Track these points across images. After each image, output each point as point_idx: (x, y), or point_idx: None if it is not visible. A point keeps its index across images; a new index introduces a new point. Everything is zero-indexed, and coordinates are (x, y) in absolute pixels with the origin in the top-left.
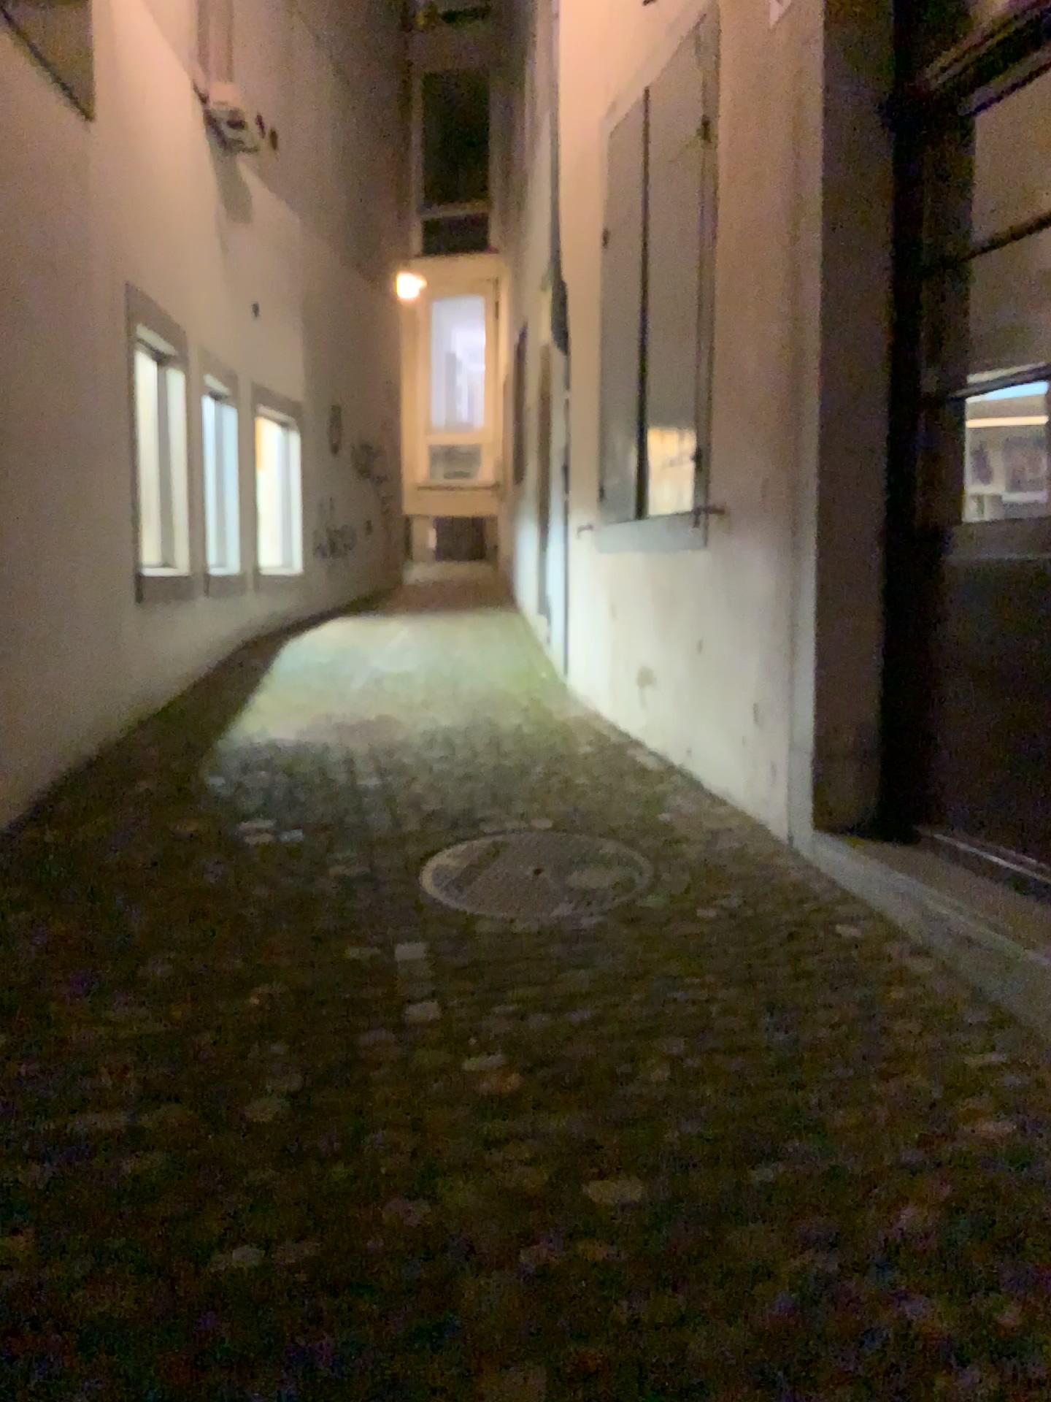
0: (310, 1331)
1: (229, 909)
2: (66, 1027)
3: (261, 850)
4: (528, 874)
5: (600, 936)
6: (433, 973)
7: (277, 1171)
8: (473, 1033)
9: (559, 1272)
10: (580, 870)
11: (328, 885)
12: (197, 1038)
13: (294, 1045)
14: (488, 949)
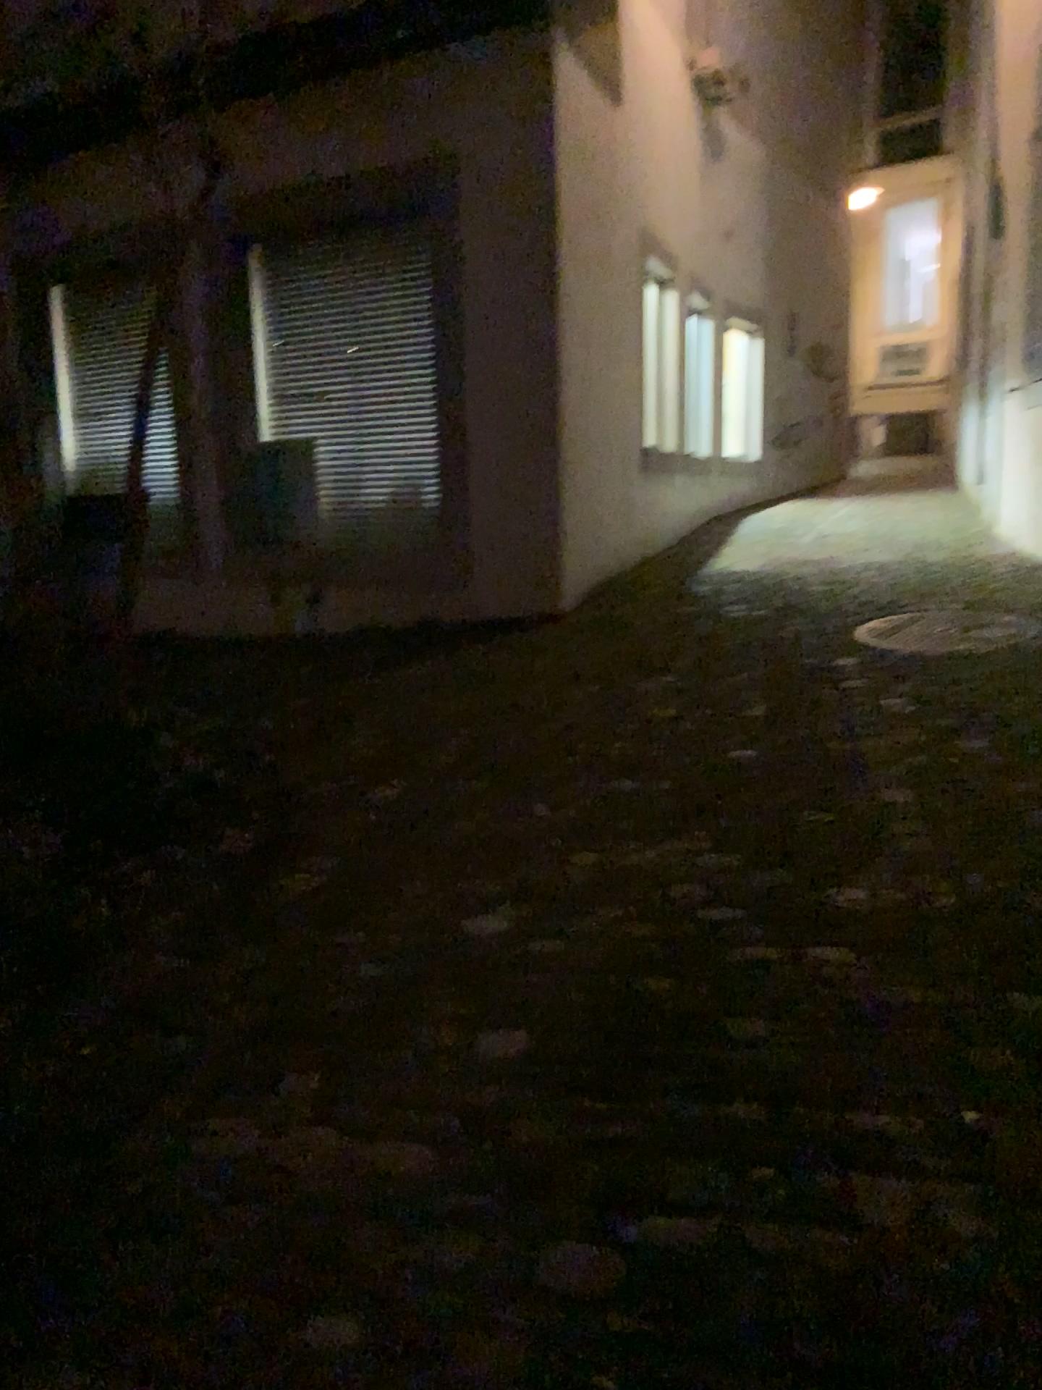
0: (787, 773)
1: (723, 642)
2: (634, 680)
3: (741, 618)
4: (937, 631)
5: (985, 657)
6: (862, 670)
7: (765, 731)
8: (887, 693)
9: (927, 765)
10: (978, 630)
11: (789, 634)
12: (711, 688)
13: (771, 693)
14: (902, 661)
